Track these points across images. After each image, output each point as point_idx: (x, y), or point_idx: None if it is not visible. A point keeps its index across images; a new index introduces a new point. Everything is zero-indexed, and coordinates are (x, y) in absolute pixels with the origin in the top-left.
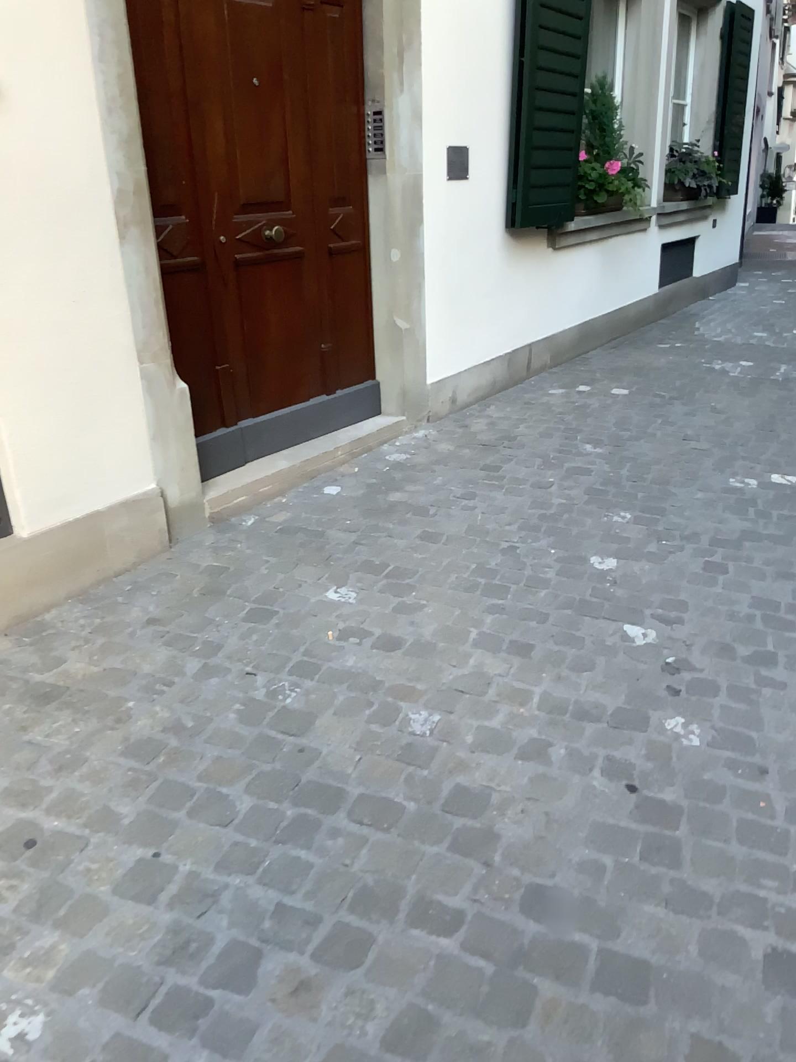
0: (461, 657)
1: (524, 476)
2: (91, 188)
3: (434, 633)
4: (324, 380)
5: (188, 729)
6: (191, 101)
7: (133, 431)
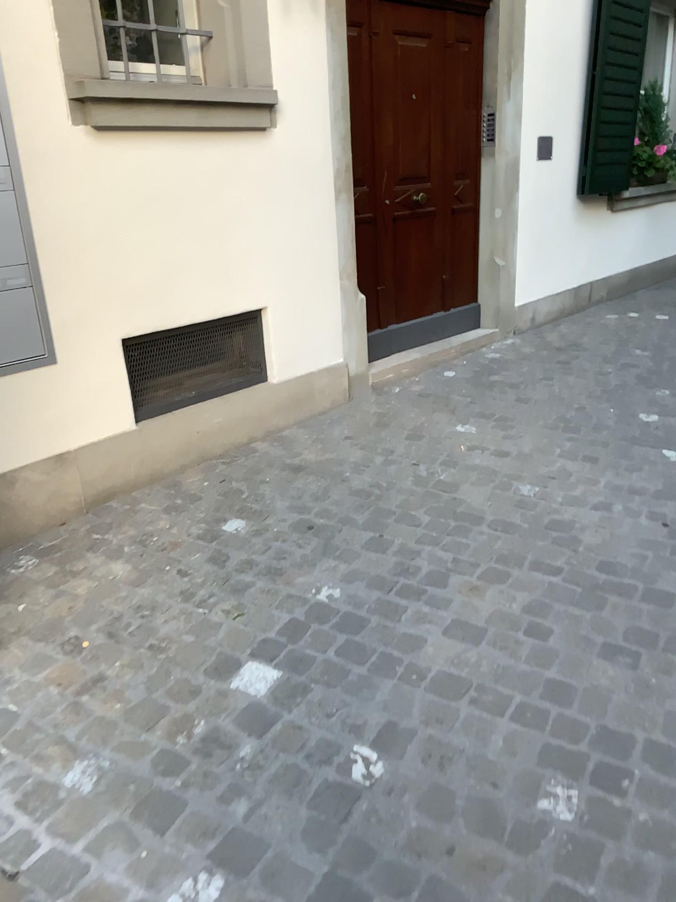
0: (550, 461)
1: (587, 368)
2: (323, 168)
3: (531, 449)
4: (443, 301)
5: (385, 486)
6: (375, 112)
7: (334, 322)
